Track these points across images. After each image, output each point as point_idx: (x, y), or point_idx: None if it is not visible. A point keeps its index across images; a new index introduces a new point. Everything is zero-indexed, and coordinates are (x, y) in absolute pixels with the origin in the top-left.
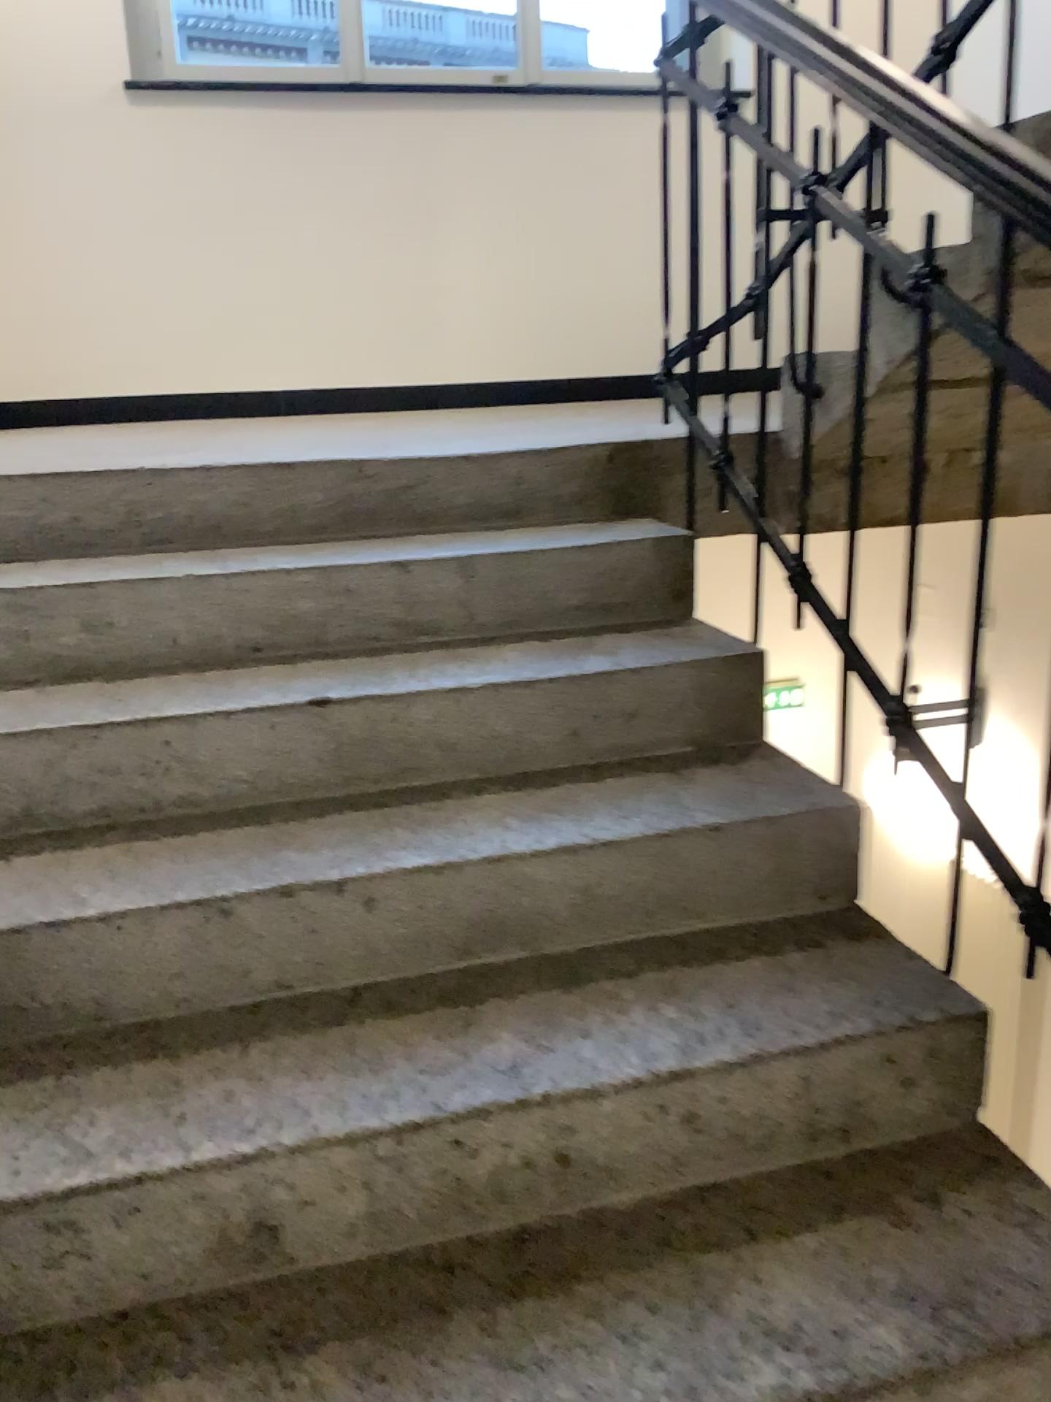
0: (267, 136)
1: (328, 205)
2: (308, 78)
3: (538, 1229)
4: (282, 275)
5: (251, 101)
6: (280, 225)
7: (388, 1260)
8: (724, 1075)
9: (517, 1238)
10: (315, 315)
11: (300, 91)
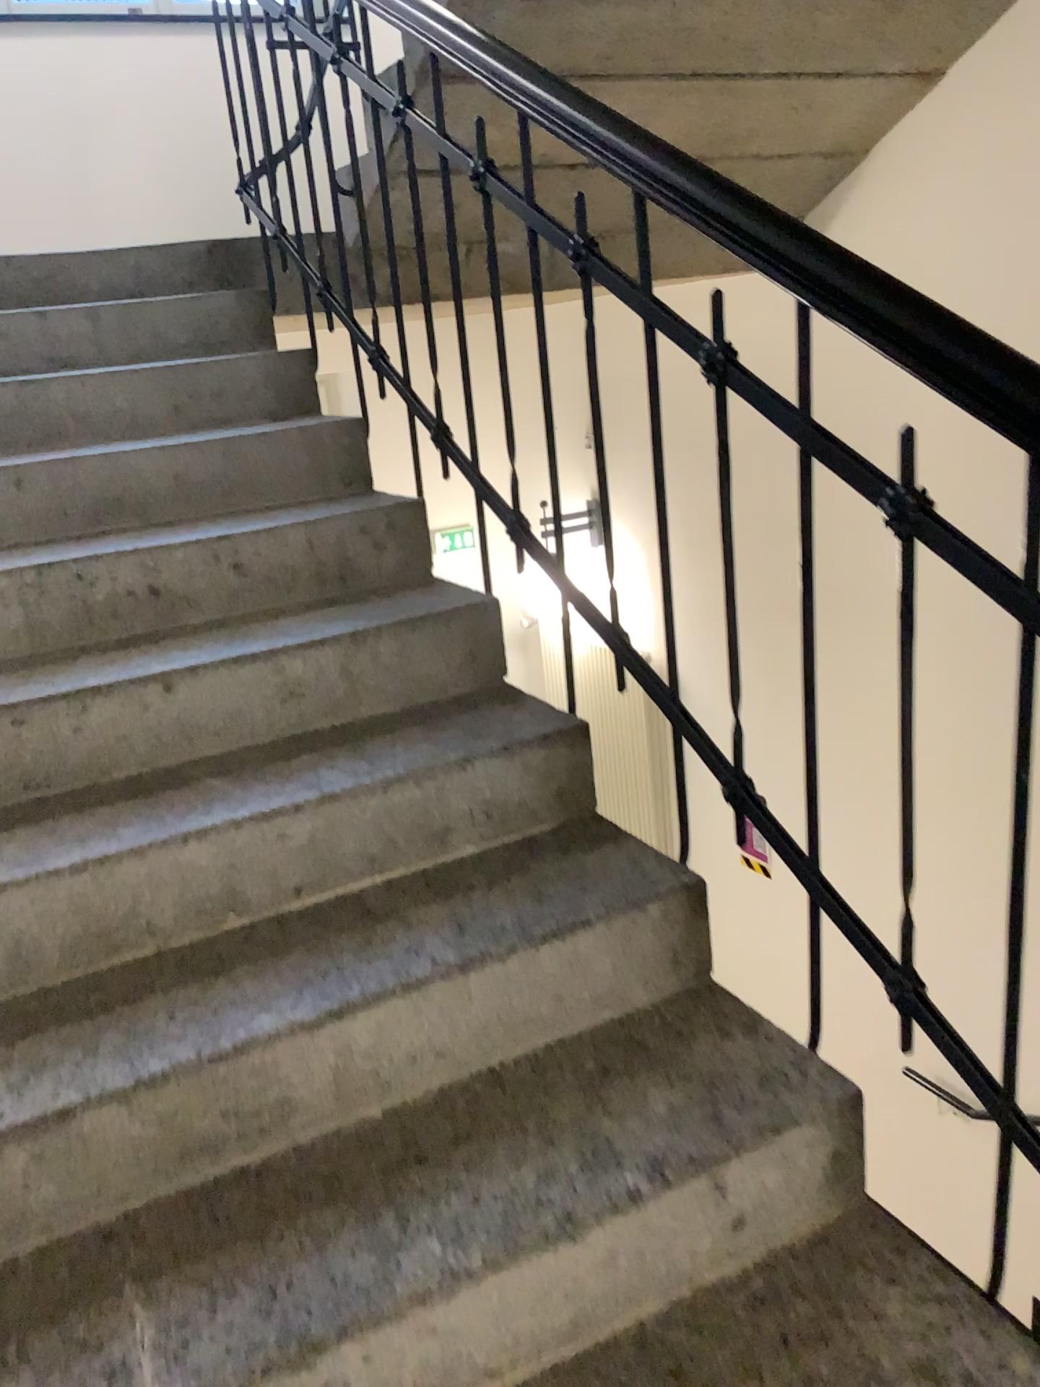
0: None
1: None
2: None
3: (137, 635)
4: None
5: None
6: None
7: (38, 651)
8: (250, 541)
9: (122, 636)
10: None
11: None
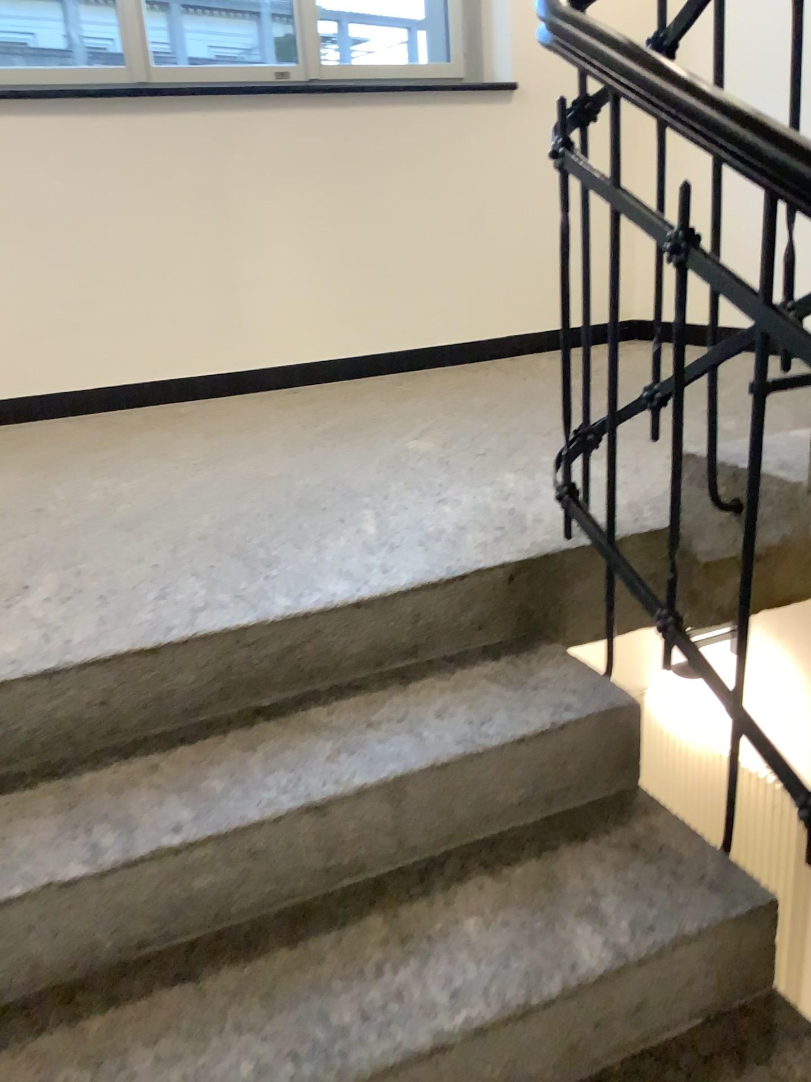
0: (52, 137)
1: (121, 203)
2: (89, 79)
3: None
4: (79, 274)
5: (31, 103)
6: (73, 225)
7: None
8: None
9: None
10: (117, 311)
11: (83, 91)
